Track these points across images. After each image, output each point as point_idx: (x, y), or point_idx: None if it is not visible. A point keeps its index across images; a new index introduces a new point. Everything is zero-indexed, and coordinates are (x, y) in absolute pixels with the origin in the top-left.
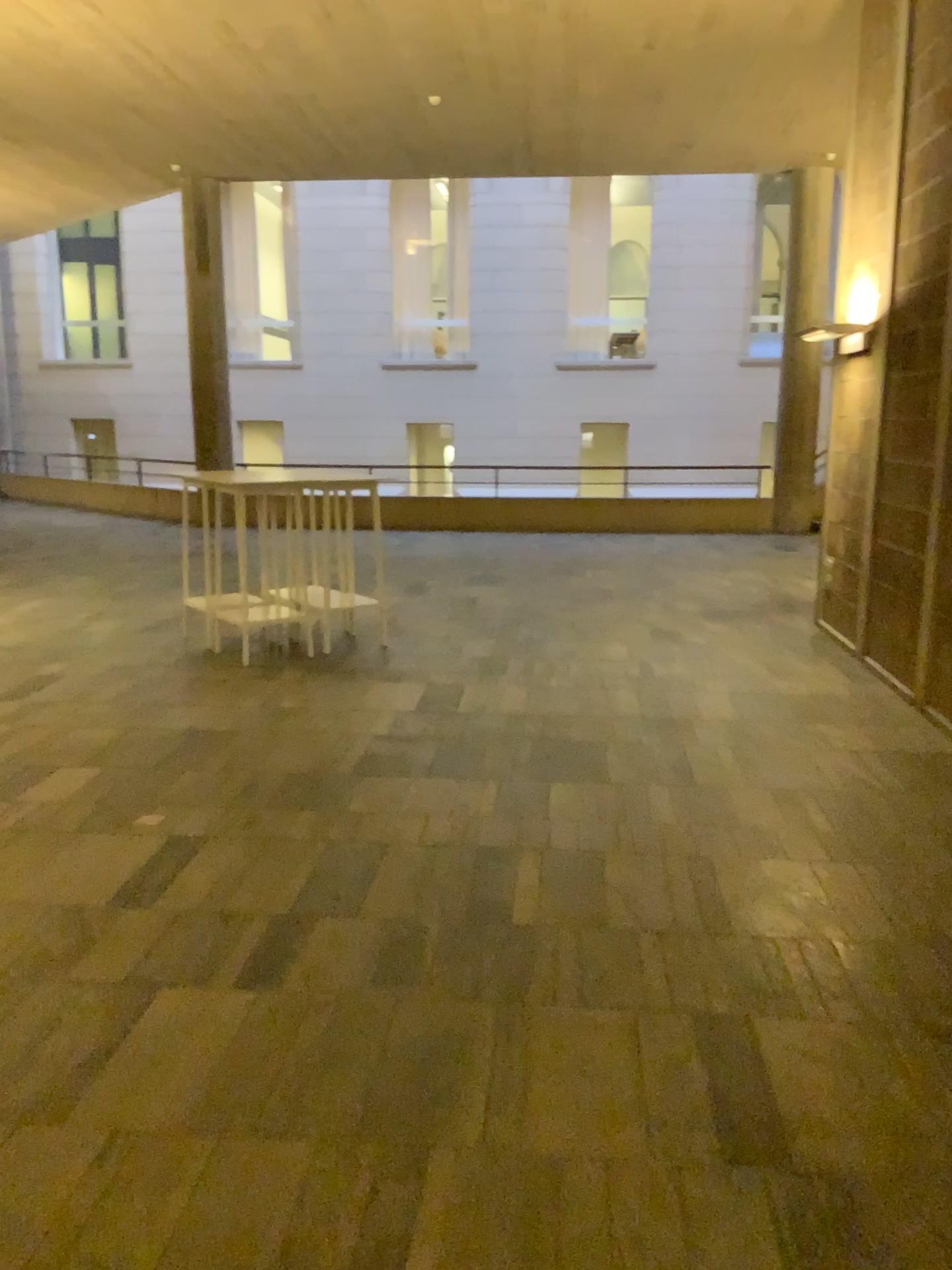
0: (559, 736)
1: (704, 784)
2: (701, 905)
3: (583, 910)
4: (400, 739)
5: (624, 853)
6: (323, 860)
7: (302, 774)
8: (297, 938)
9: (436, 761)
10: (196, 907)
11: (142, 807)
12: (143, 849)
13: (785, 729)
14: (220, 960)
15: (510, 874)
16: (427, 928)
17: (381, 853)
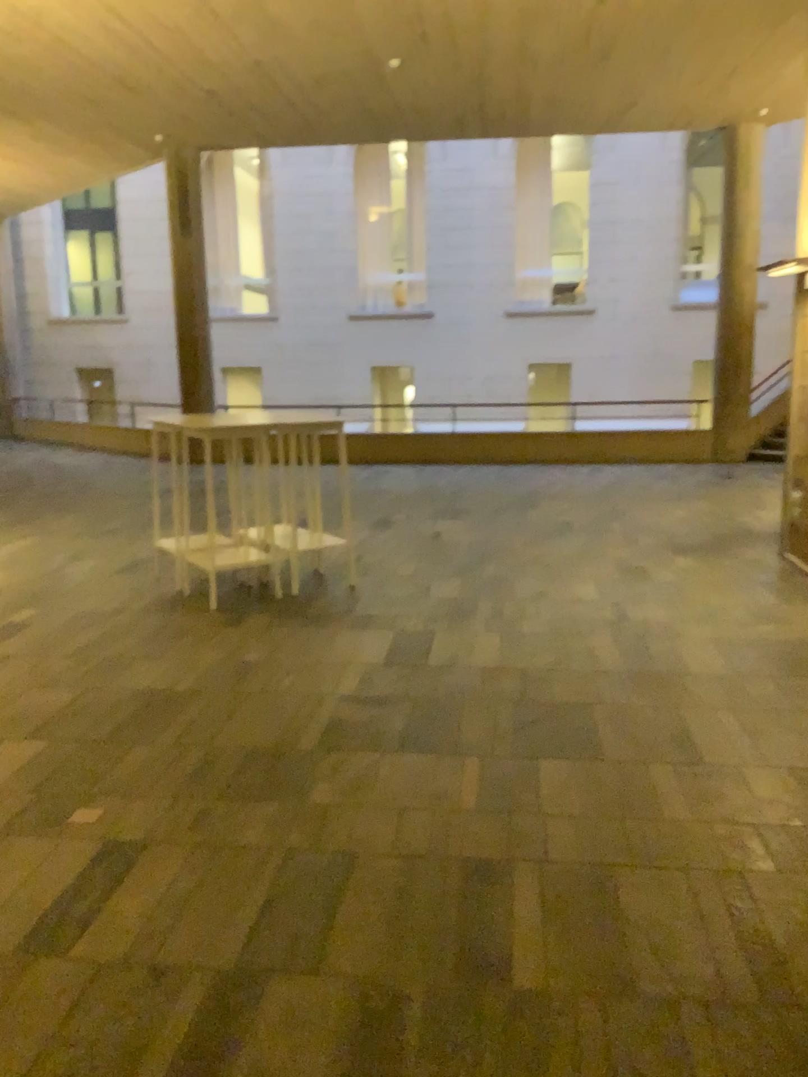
0: (541, 697)
1: (714, 763)
2: (751, 960)
3: (603, 969)
4: (369, 703)
5: (640, 871)
6: (280, 881)
7: (262, 751)
8: (241, 1022)
9: (409, 732)
10: (119, 961)
11: (79, 799)
12: (70, 865)
13: (787, 687)
14: (138, 1063)
15: (505, 906)
16: (407, 1003)
17: (349, 871)
